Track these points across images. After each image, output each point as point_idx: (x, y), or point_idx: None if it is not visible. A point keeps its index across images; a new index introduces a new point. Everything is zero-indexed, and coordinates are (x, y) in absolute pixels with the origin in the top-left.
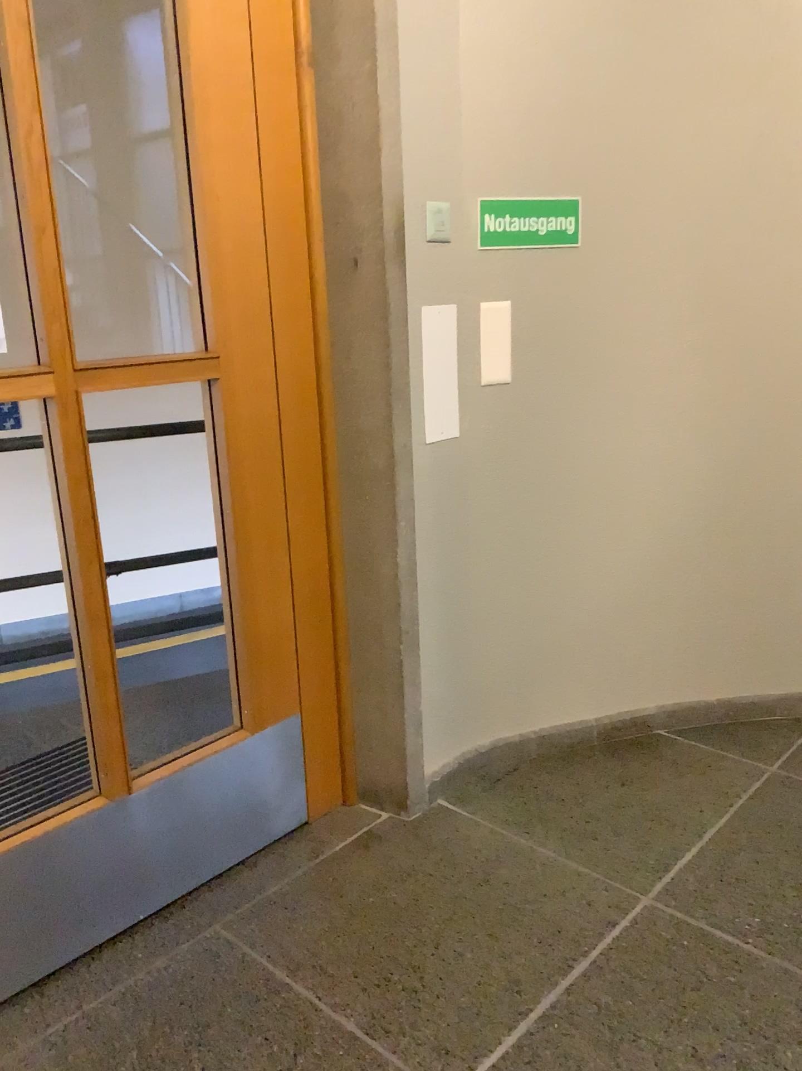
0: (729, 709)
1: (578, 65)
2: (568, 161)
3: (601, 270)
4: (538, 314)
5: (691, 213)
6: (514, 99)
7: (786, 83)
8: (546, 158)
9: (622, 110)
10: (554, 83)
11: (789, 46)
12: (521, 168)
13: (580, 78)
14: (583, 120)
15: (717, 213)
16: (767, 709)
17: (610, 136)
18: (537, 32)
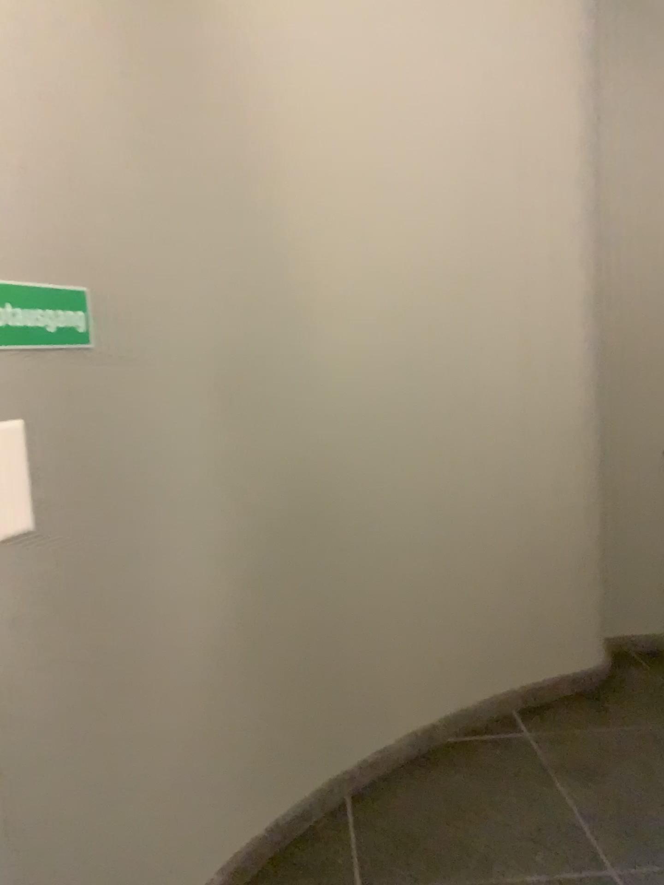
0: (279, 833)
1: (71, 127)
2: (73, 241)
3: (121, 374)
4: (59, 434)
5: (194, 311)
6: (4, 151)
7: (253, 190)
8: (49, 235)
9: (121, 190)
10: (49, 142)
11: (250, 157)
12: (21, 242)
13: (76, 144)
14: (84, 193)
15: (215, 312)
16: (310, 814)
17: (113, 217)
18: (23, 72)
